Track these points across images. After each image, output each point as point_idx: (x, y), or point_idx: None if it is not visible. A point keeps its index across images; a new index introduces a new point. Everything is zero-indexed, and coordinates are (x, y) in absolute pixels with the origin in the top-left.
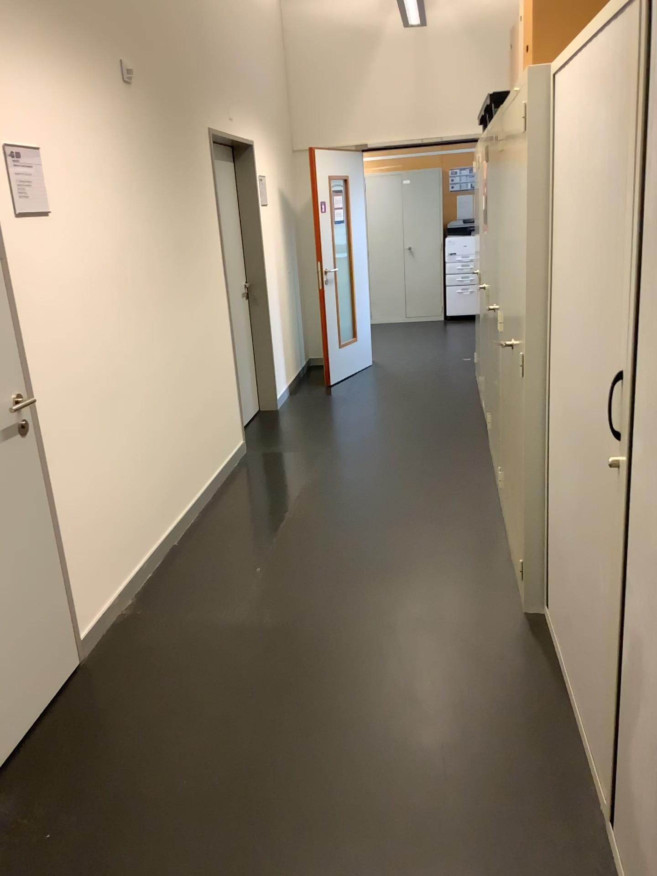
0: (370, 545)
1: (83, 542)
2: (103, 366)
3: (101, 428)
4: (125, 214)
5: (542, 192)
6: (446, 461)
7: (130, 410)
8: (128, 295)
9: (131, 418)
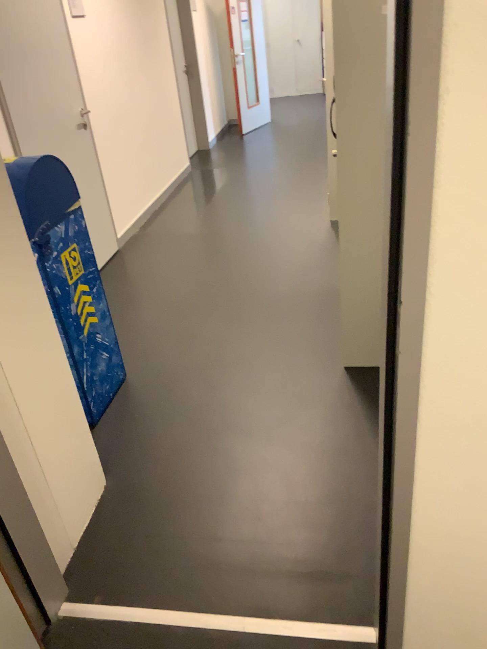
0: (259, 200)
1: (115, 189)
2: (115, 101)
3: (117, 133)
4: (118, 15)
5: None
6: (307, 165)
7: (129, 127)
8: (123, 63)
9: (130, 132)
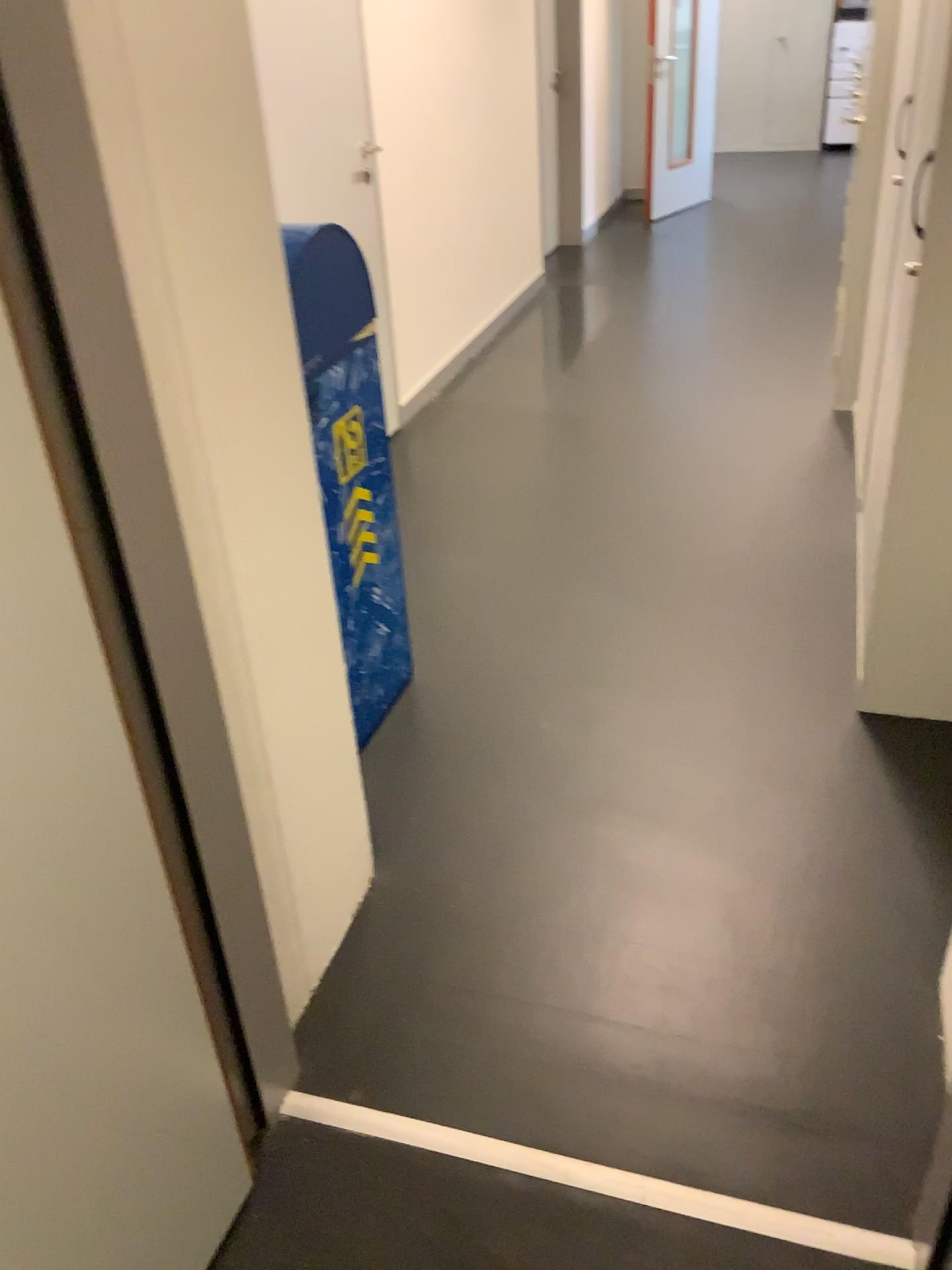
0: (683, 357)
1: (408, 307)
2: (427, 132)
3: (423, 198)
4: None
5: None
6: (783, 295)
7: (446, 188)
8: (450, 57)
9: (446, 197)
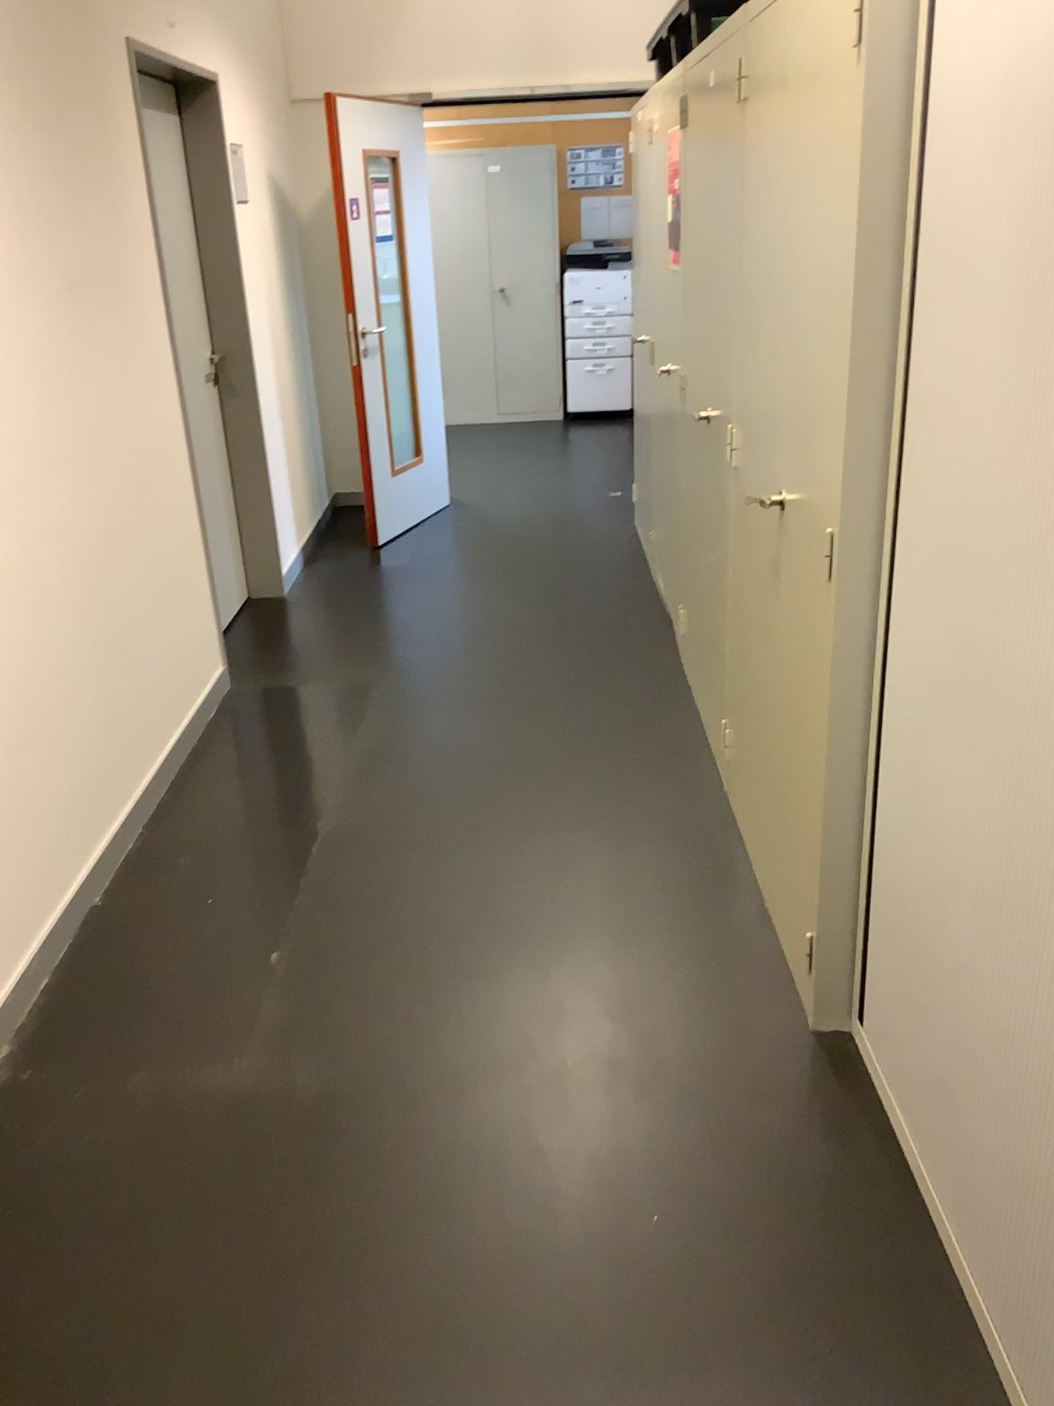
0: (494, 886)
1: None
2: None
3: None
4: None
5: (888, 183)
6: (610, 696)
7: None
8: None
9: None
